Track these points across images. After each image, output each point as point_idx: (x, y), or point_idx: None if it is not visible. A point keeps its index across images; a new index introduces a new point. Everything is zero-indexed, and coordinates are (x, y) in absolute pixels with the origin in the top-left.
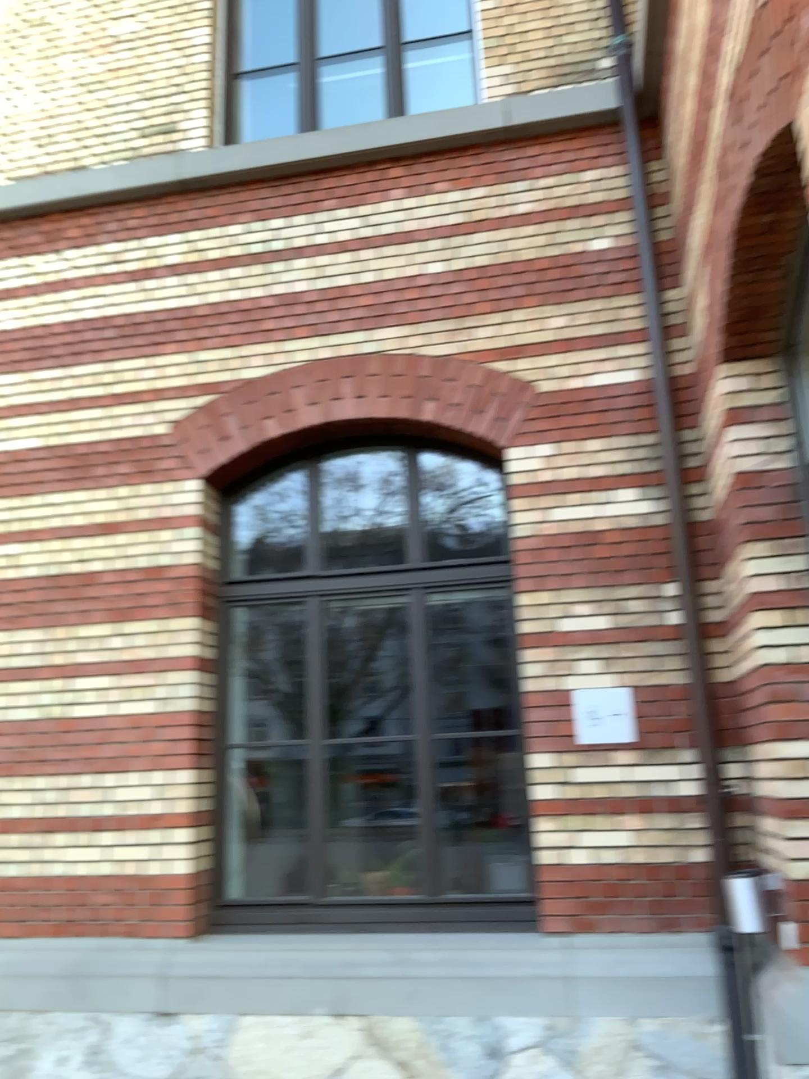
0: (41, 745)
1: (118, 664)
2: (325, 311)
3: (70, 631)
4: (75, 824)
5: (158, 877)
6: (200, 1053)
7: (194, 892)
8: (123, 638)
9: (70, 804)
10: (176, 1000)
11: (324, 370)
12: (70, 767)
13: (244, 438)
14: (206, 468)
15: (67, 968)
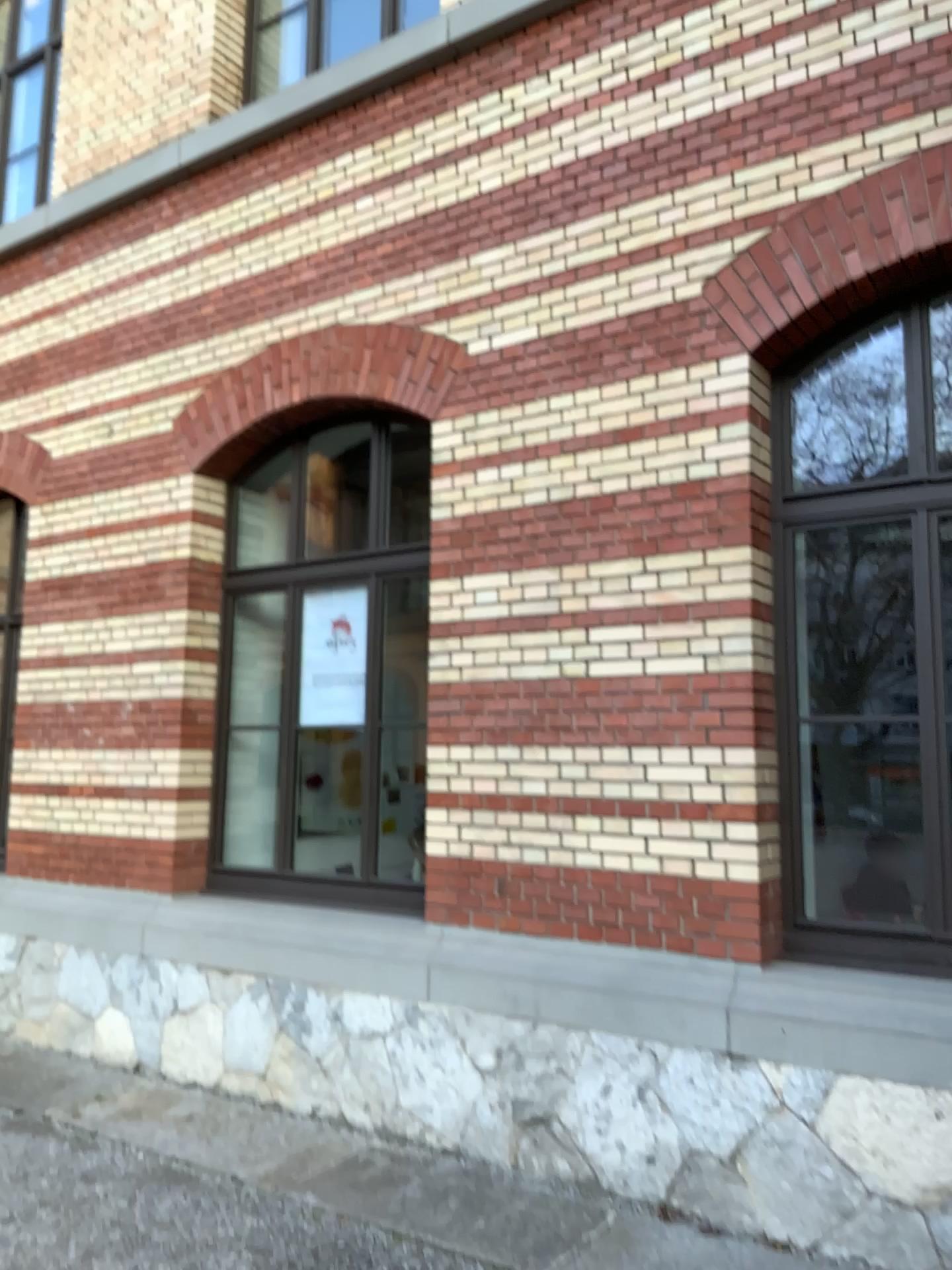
0: (556, 710)
1: (646, 610)
2: (934, 73)
3: (584, 569)
4: (603, 809)
5: (712, 883)
6: (782, 1114)
7: (761, 907)
8: (651, 576)
9: (596, 784)
10: (746, 1042)
11: (935, 166)
12: (594, 739)
13: (810, 287)
14: (756, 337)
15: (605, 983)
